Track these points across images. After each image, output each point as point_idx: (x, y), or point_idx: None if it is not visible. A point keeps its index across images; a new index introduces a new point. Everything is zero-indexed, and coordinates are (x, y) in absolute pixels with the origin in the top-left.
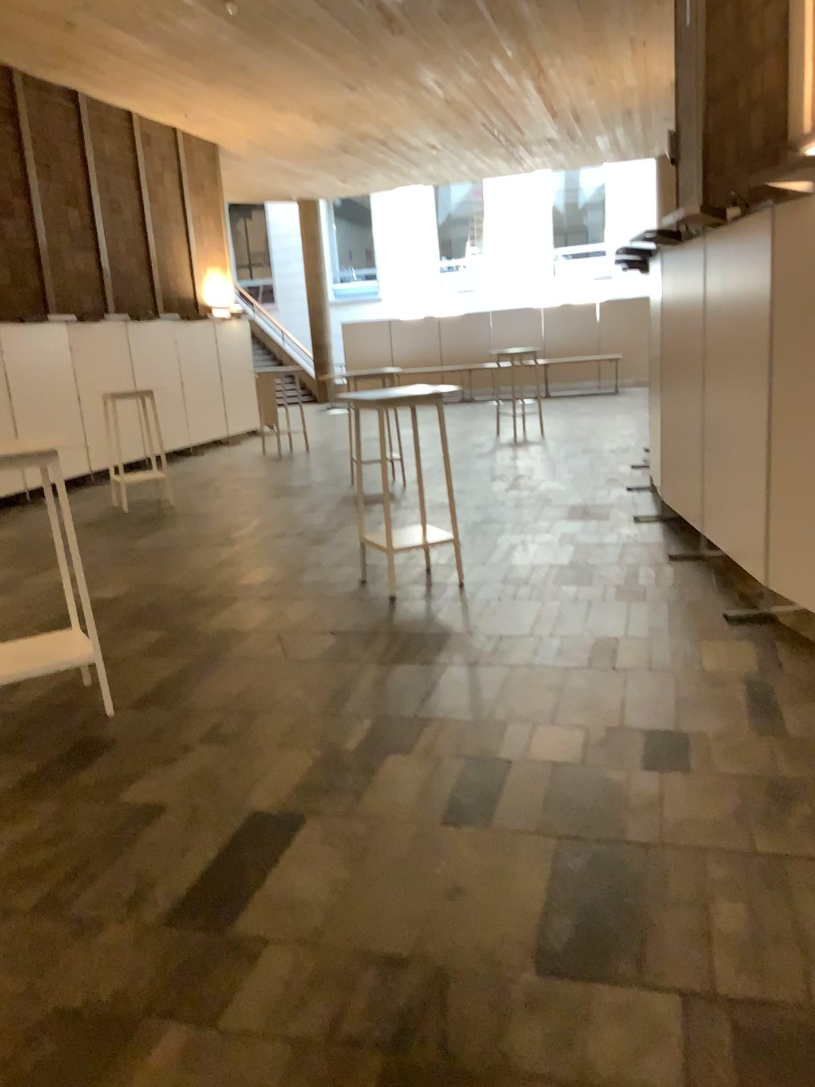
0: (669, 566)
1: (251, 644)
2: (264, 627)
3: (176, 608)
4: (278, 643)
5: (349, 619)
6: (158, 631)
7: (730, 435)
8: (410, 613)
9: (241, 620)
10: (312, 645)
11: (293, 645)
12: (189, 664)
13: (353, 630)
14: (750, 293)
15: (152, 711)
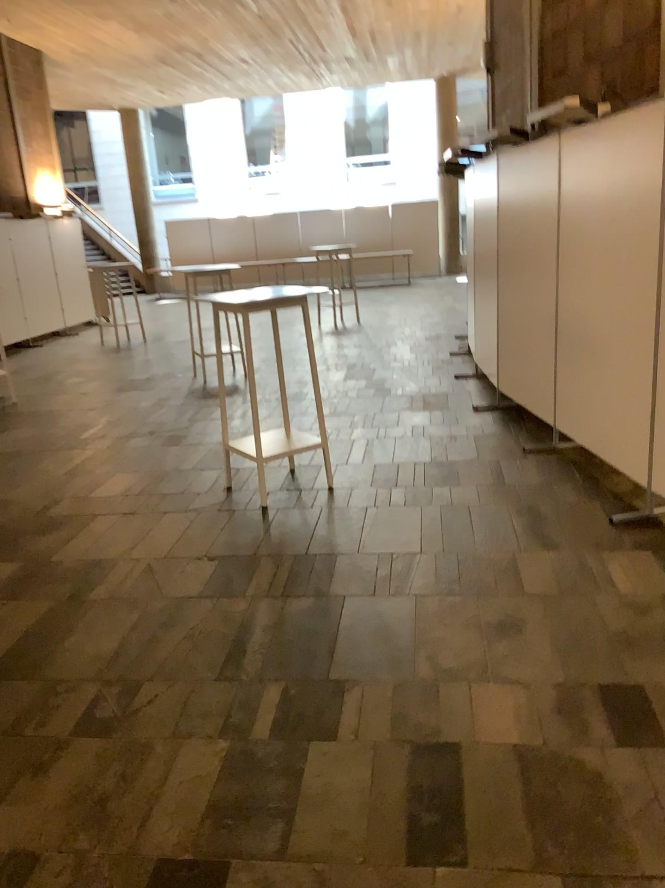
0: (529, 460)
1: (119, 575)
2: (131, 552)
3: (30, 532)
4: (149, 573)
5: (223, 537)
6: (11, 563)
7: (598, 333)
8: (286, 527)
9: (105, 545)
10: (188, 575)
11: (166, 576)
12: (50, 608)
13: (229, 552)
14: (629, 189)
15: (10, 683)
